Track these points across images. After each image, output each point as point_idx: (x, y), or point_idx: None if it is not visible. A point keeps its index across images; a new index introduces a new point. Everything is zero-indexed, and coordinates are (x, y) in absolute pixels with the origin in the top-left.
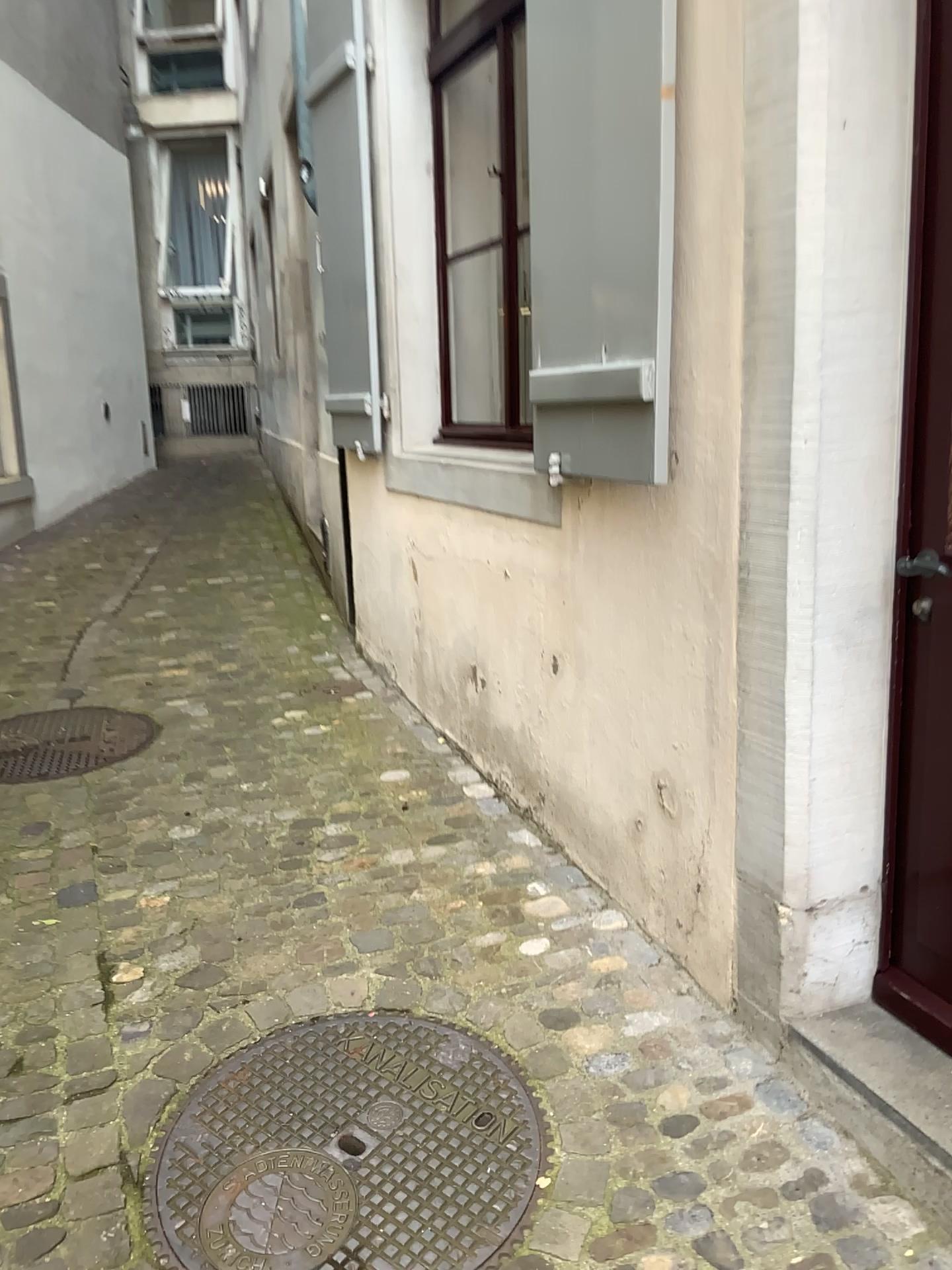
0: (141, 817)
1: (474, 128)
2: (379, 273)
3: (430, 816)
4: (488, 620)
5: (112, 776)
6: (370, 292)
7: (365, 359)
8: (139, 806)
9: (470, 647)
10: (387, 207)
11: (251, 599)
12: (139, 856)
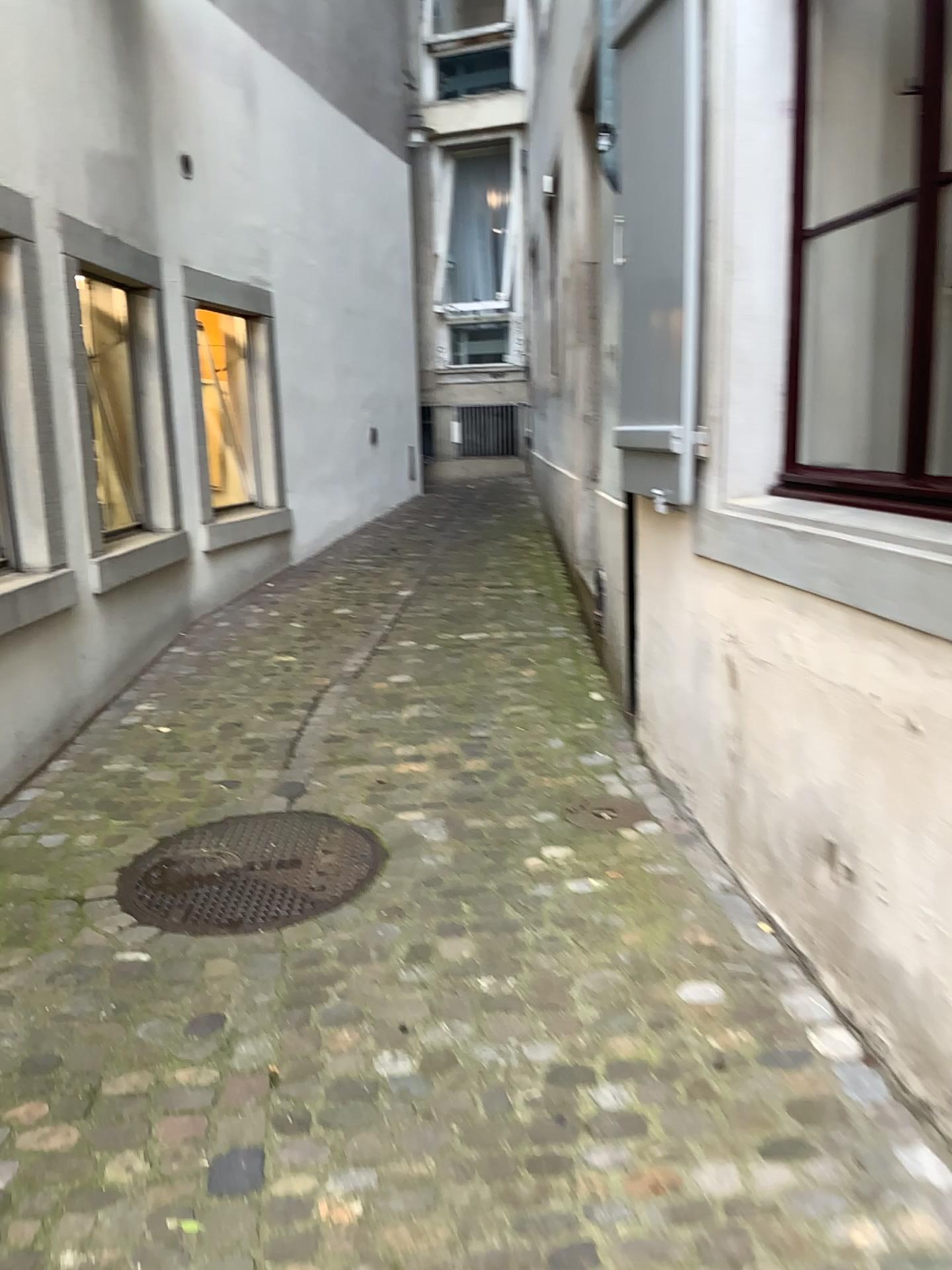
0: (340, 1027)
1: (851, 50)
2: (704, 260)
3: (764, 1094)
4: (867, 787)
5: (313, 942)
6: (689, 287)
7: (677, 379)
8: (339, 1006)
9: (827, 813)
10: (721, 166)
11: (511, 668)
12: (327, 1111)
